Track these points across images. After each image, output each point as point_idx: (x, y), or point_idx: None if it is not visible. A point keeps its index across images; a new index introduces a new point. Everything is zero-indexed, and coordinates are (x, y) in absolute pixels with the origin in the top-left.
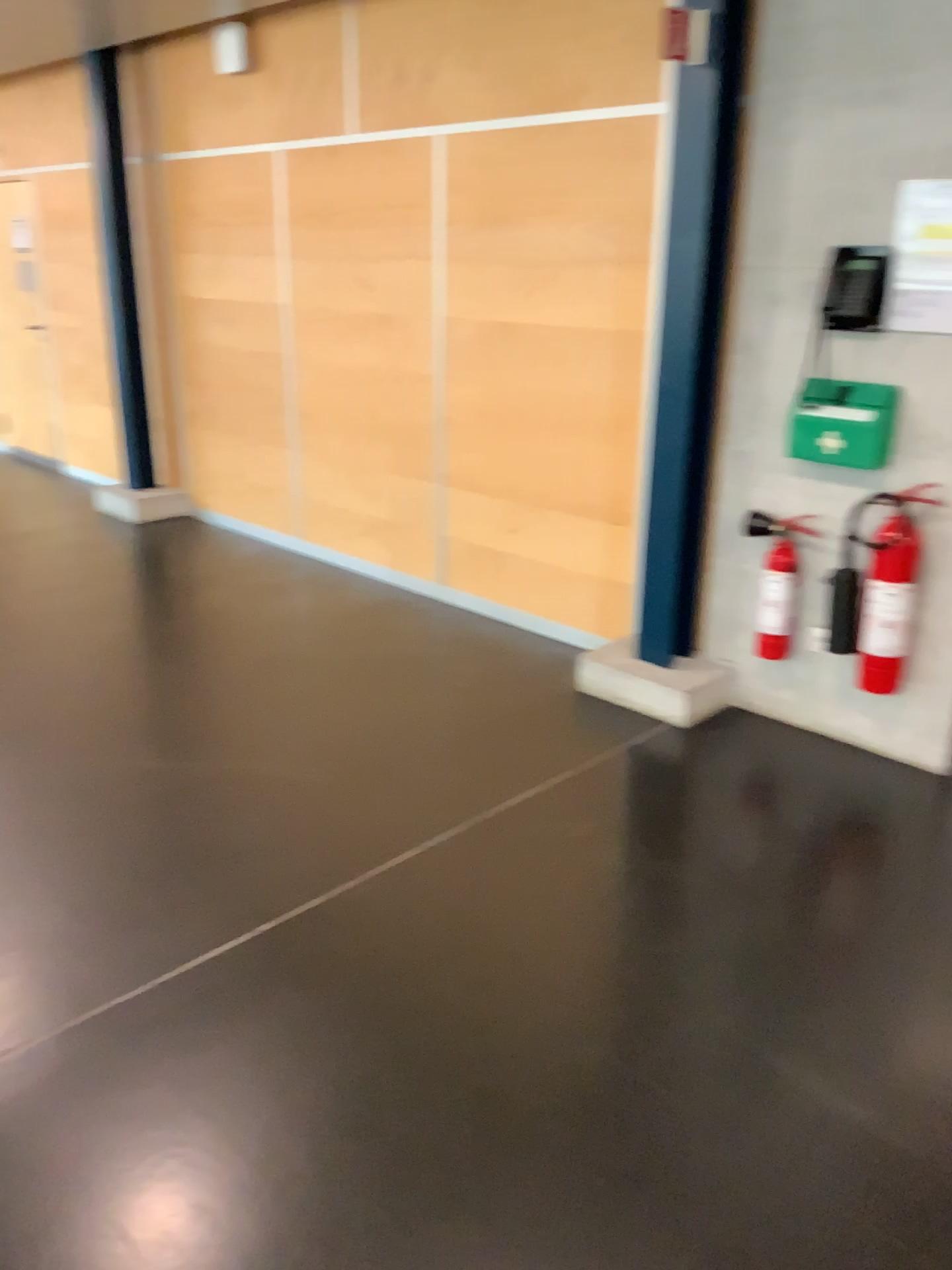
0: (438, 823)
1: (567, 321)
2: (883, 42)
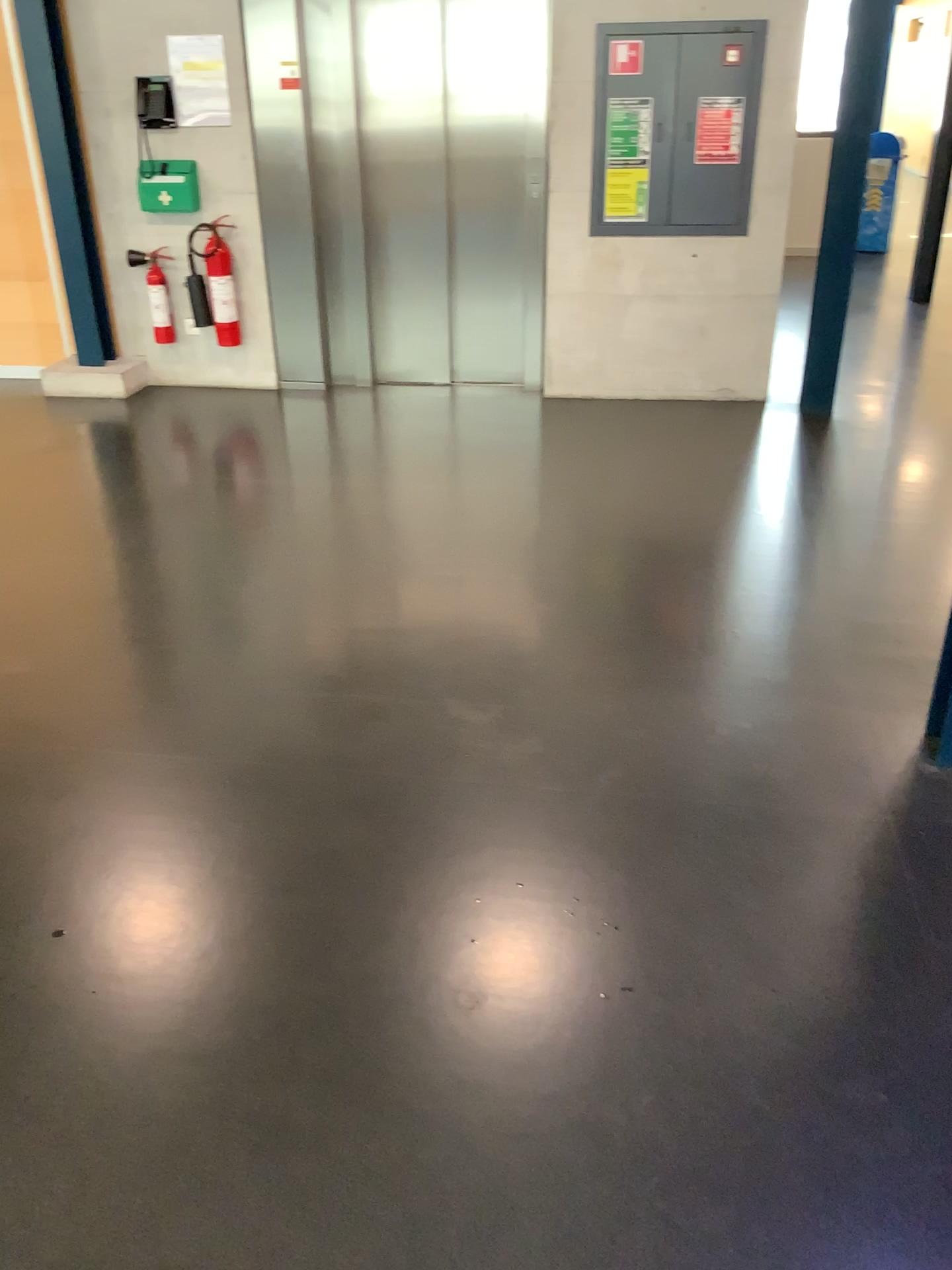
0: None
1: None
2: None
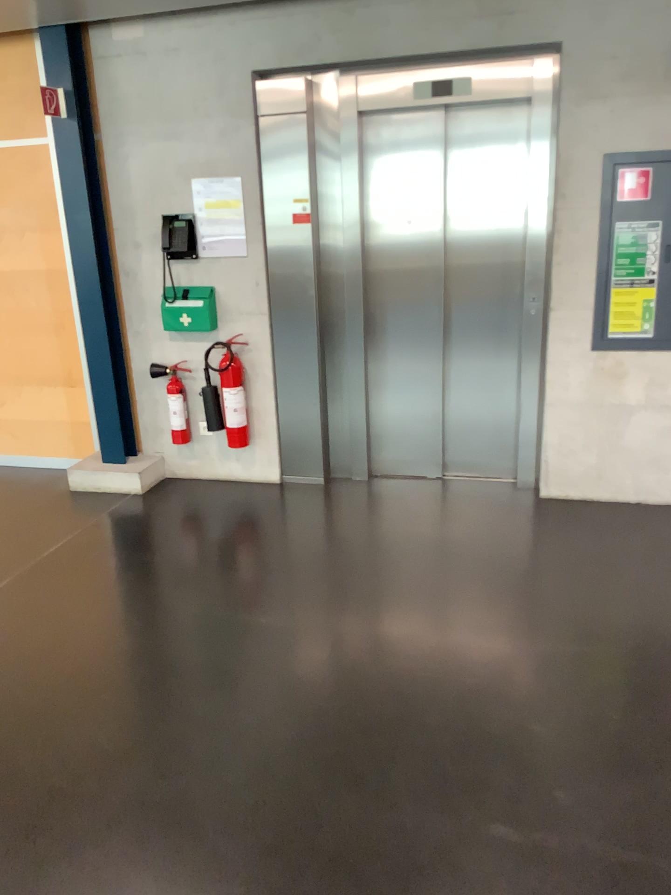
0: (3, 576)
1: (11, 268)
2: (164, 107)
